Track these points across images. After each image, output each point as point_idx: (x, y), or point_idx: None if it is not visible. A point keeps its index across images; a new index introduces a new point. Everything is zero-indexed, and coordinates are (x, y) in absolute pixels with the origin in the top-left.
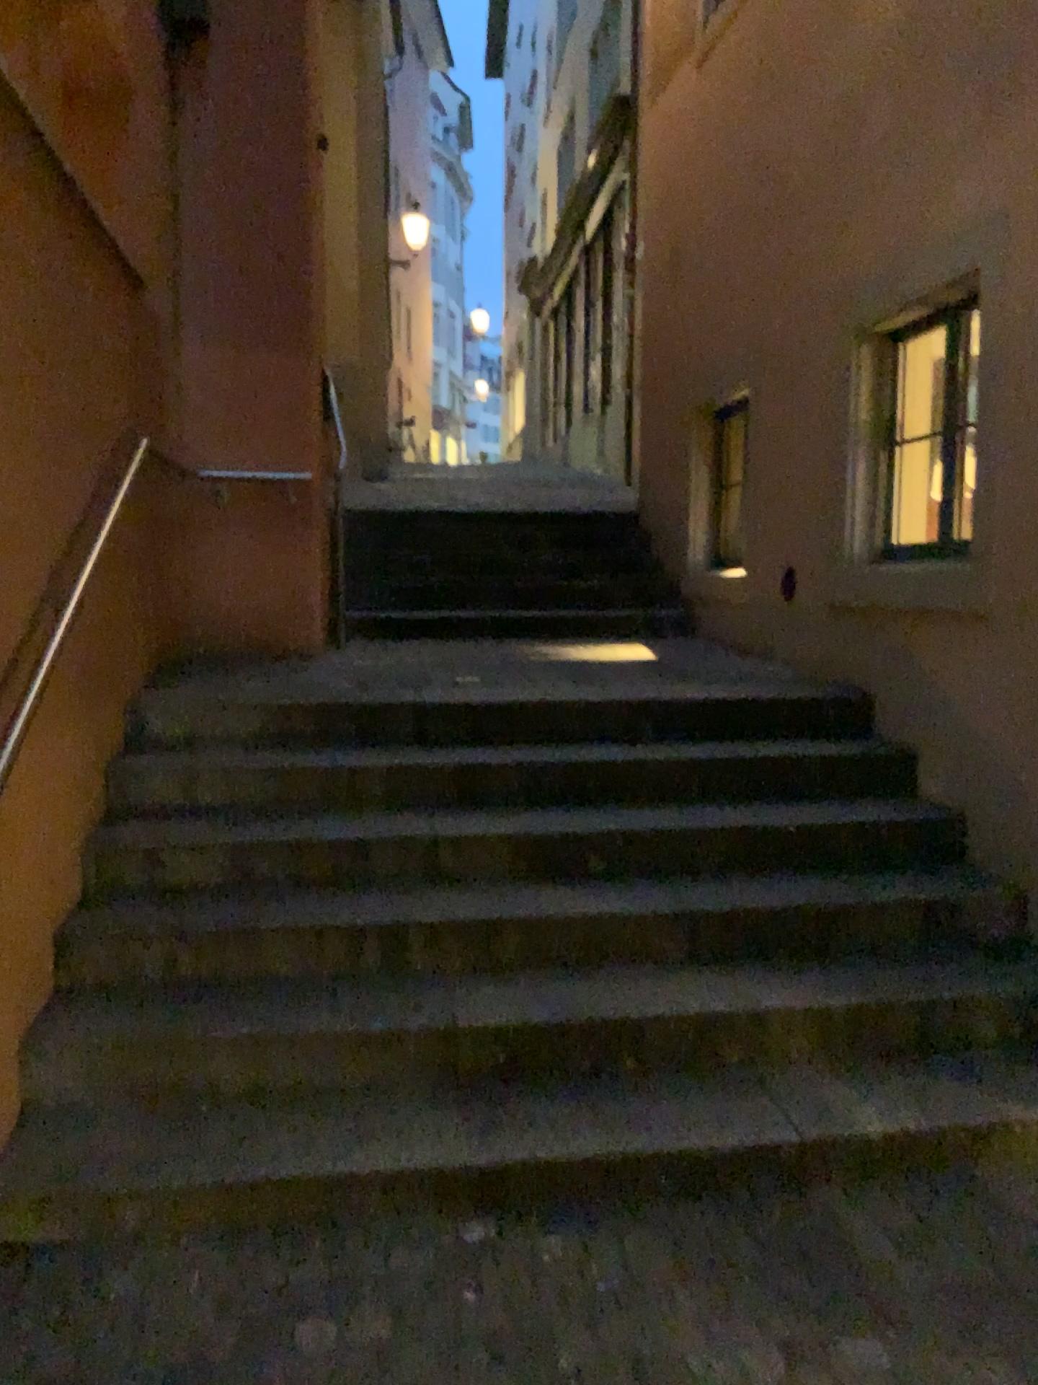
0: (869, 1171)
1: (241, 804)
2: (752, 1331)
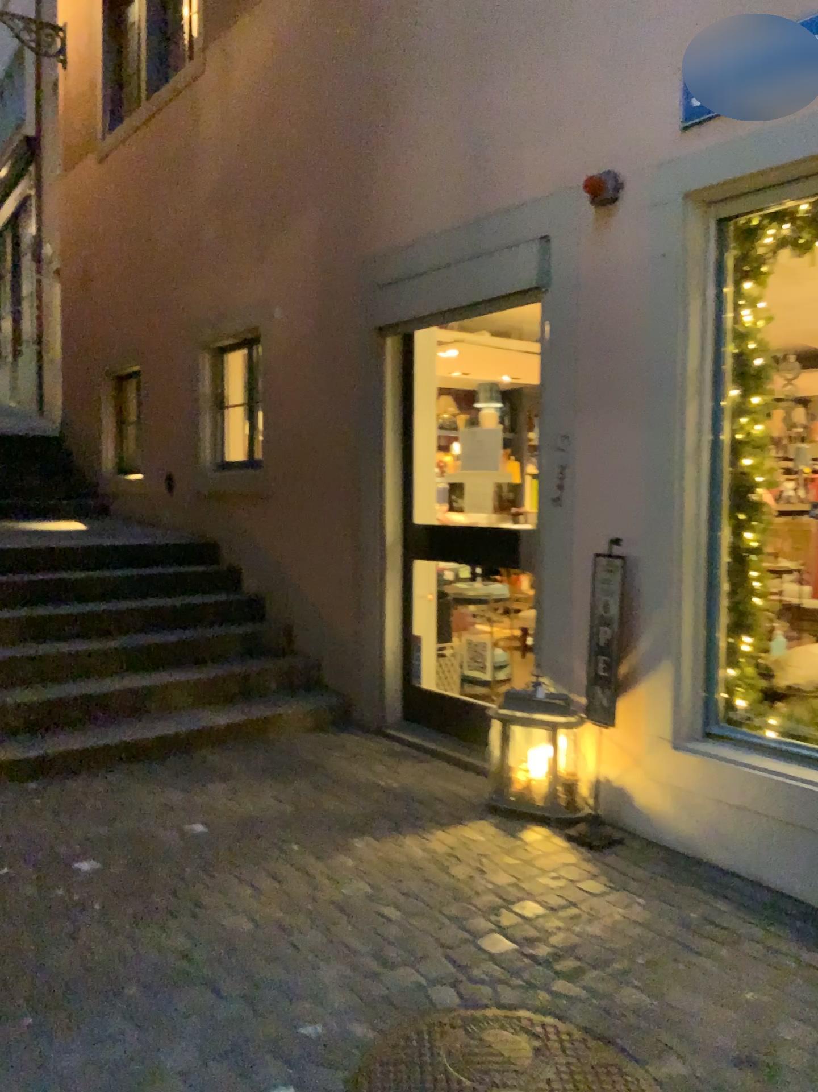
0: (219, 741)
1: None
2: (171, 788)
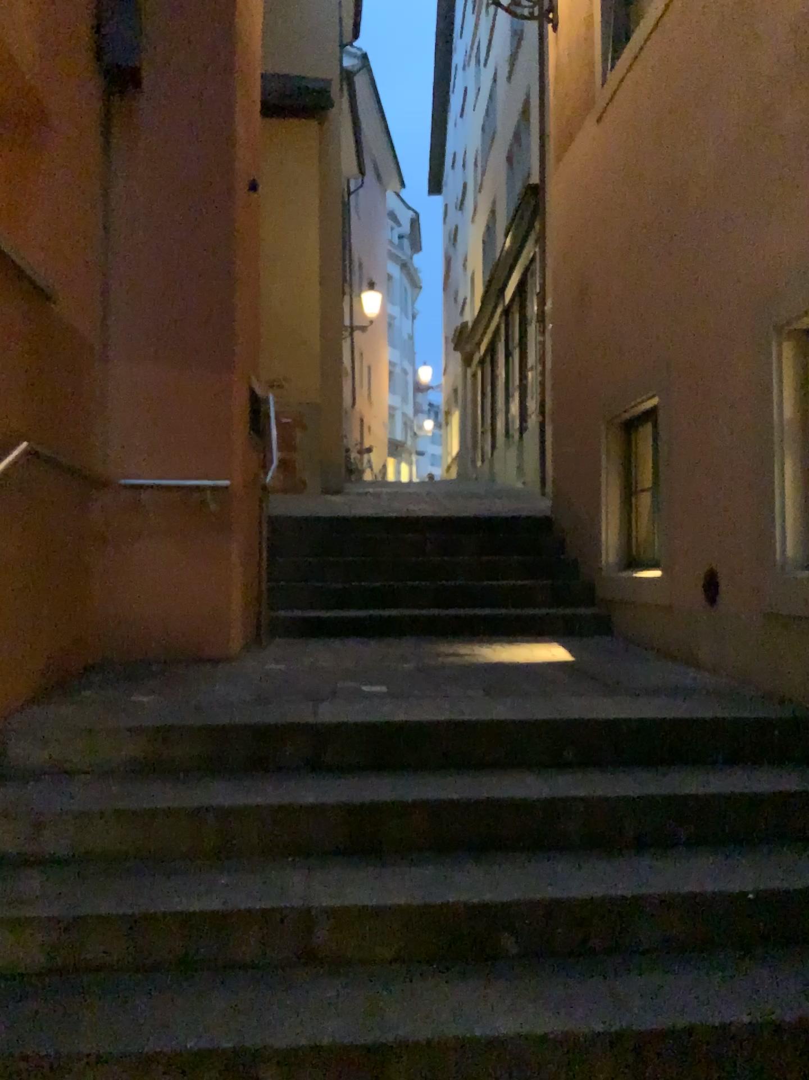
0: None
1: (90, 852)
2: None
